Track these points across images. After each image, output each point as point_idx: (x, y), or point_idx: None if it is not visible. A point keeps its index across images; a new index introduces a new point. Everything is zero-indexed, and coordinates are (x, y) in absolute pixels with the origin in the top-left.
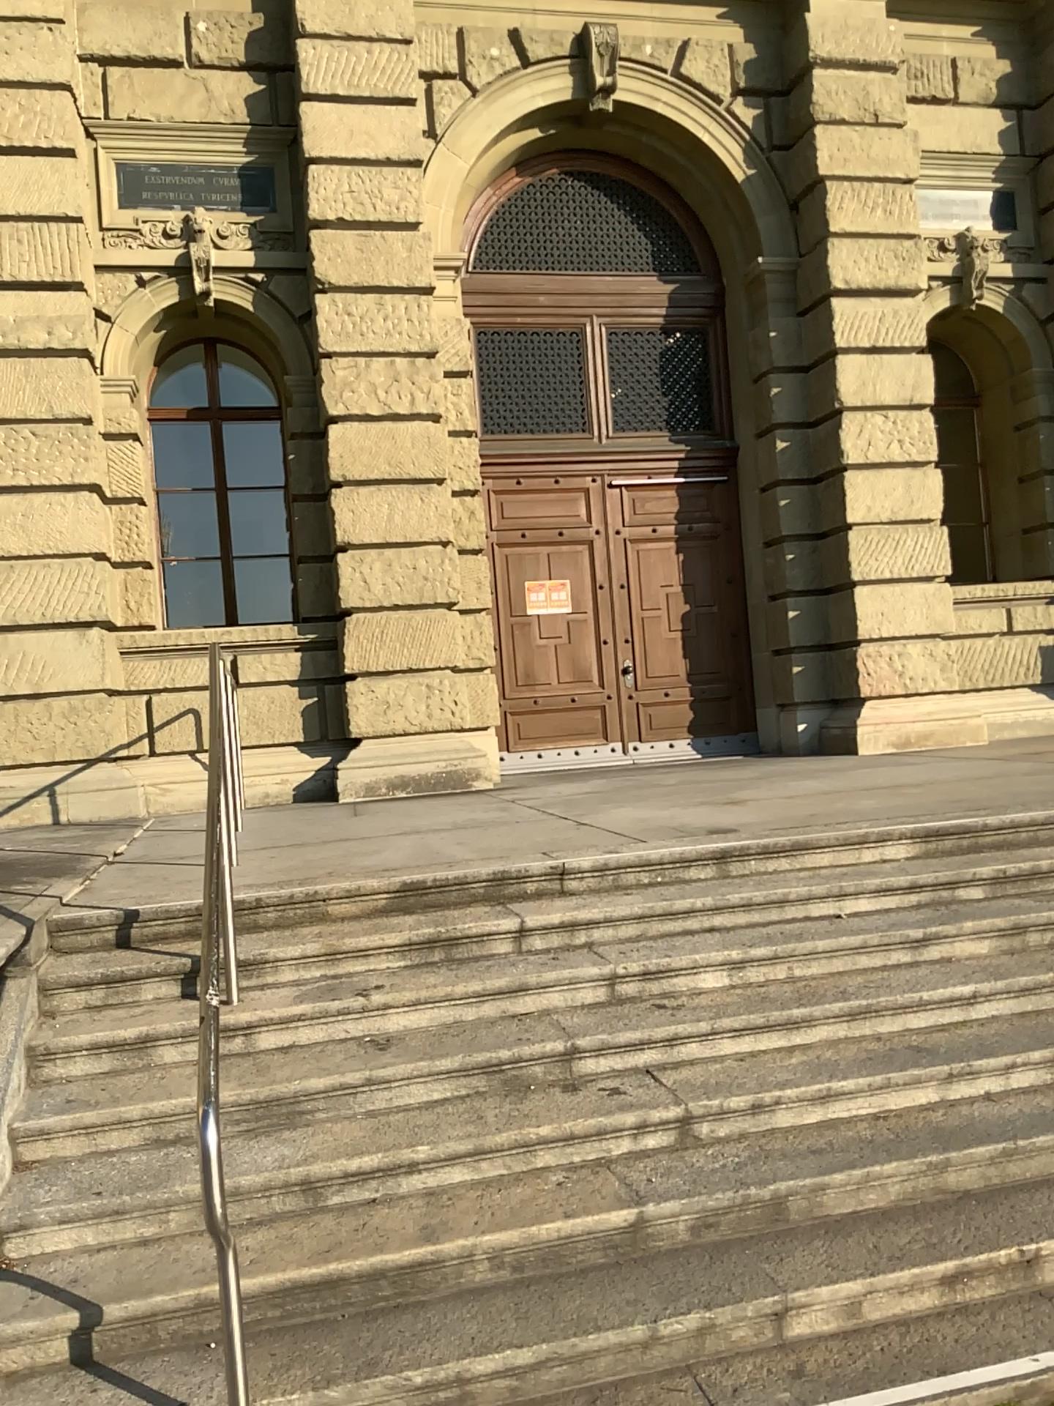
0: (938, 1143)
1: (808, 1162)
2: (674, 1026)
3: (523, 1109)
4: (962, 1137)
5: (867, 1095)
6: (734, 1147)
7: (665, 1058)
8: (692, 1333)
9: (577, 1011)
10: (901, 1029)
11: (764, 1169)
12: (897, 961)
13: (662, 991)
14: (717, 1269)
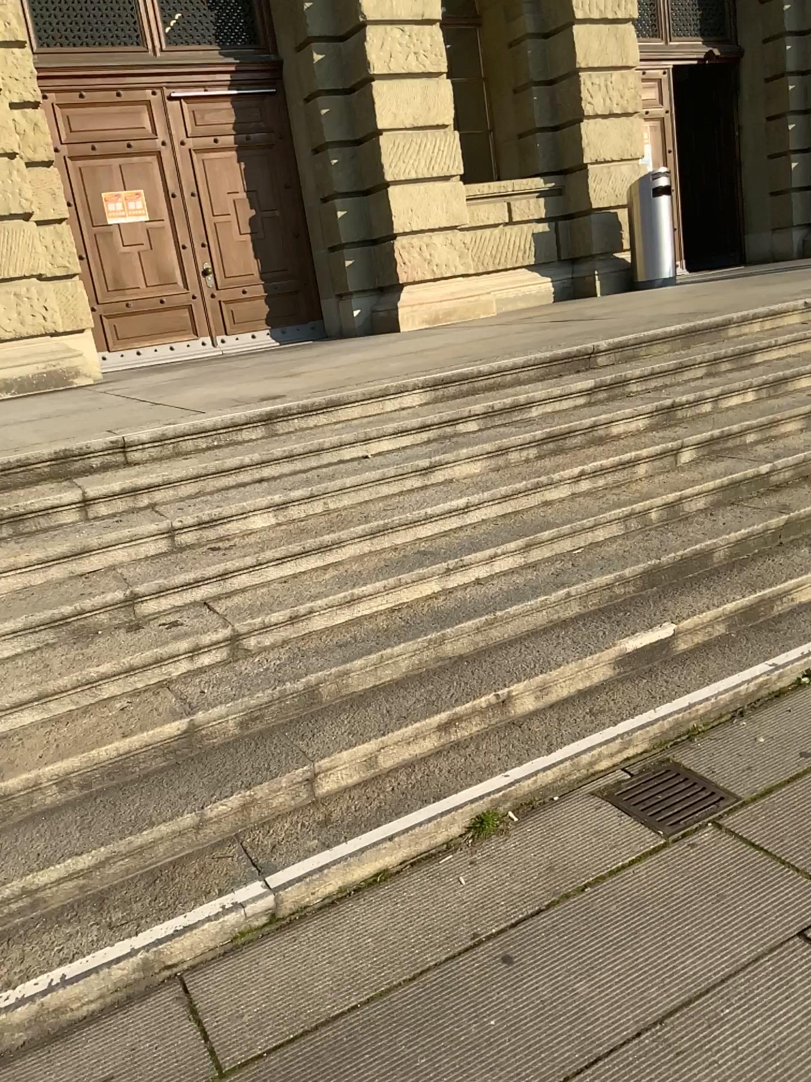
0: (438, 625)
1: (335, 657)
2: (223, 563)
3: (85, 654)
4: (457, 617)
5: (383, 596)
6: (274, 654)
7: (216, 591)
8: (235, 812)
9: (137, 562)
10: (413, 539)
11: (299, 668)
12: (411, 486)
13: (213, 535)
14: (257, 756)
